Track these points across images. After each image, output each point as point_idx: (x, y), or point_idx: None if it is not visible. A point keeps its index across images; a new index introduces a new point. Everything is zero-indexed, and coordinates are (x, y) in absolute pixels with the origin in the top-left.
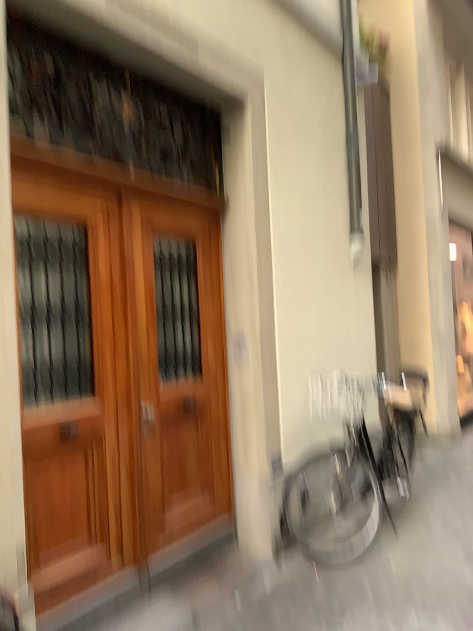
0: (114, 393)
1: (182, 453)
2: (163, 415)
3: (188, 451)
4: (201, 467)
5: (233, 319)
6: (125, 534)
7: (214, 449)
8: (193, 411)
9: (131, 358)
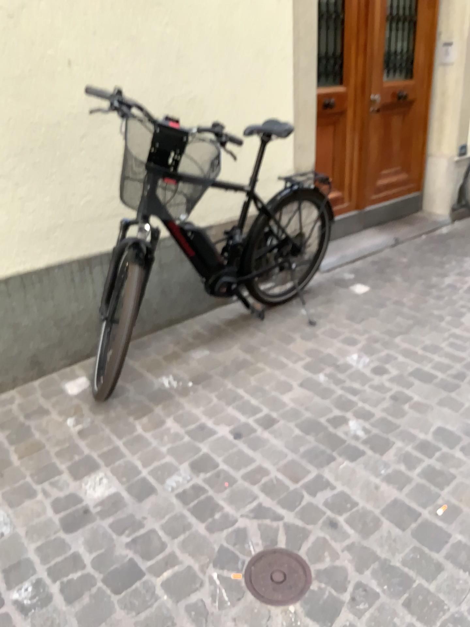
0: (355, 82)
1: (391, 137)
2: (383, 105)
3: (395, 136)
4: (403, 150)
5: (447, 24)
6: (354, 185)
7: (414, 137)
8: (403, 104)
9: (369, 55)
